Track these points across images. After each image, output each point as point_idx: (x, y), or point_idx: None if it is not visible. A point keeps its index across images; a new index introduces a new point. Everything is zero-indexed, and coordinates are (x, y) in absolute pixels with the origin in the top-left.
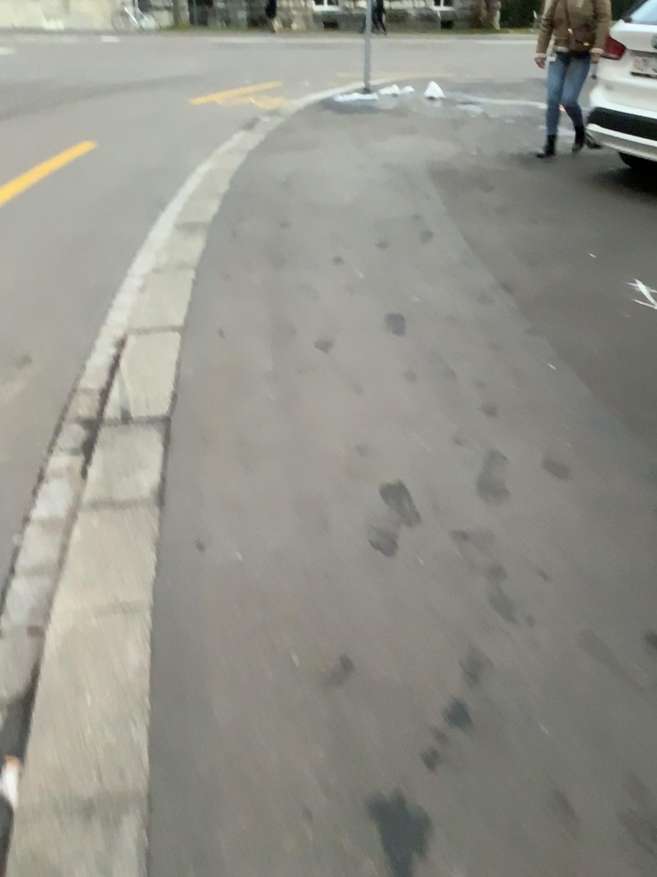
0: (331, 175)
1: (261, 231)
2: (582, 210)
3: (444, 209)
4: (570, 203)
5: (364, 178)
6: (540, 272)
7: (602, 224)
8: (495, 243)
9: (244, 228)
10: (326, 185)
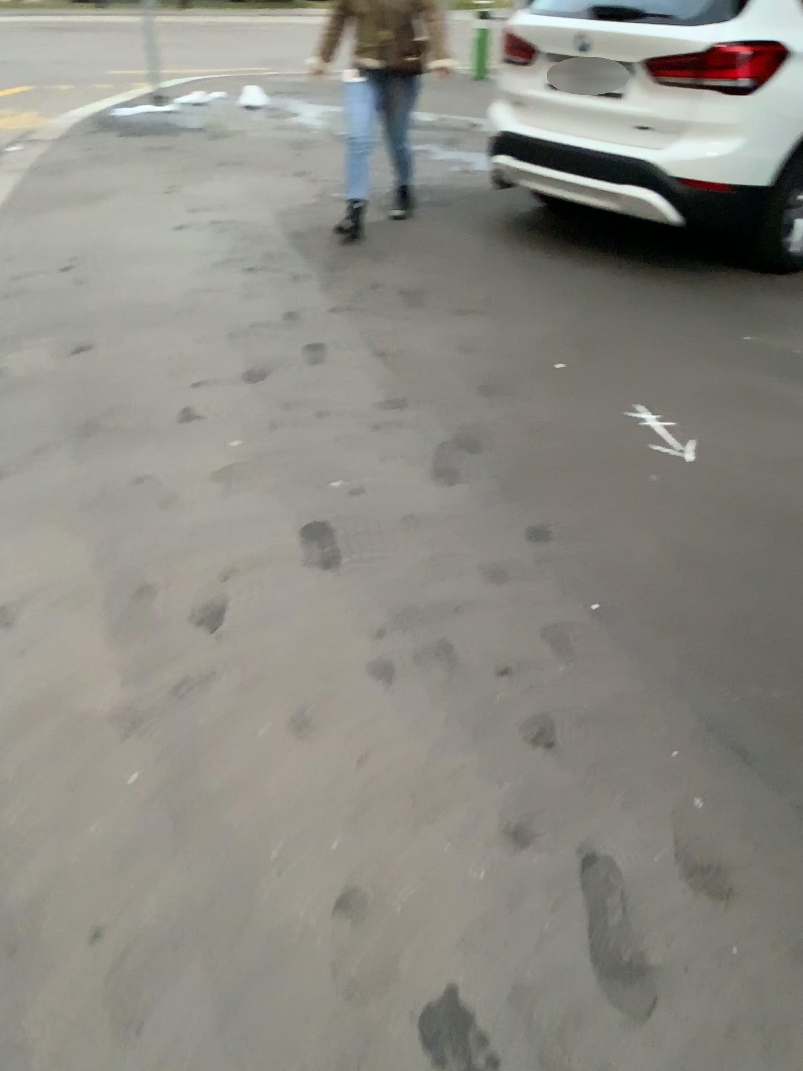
0: (143, 247)
1: (50, 366)
2: (515, 281)
3: (329, 297)
4: (494, 269)
5: (195, 250)
6: (500, 401)
7: (549, 303)
8: (420, 353)
9: (19, 363)
10: (138, 266)
